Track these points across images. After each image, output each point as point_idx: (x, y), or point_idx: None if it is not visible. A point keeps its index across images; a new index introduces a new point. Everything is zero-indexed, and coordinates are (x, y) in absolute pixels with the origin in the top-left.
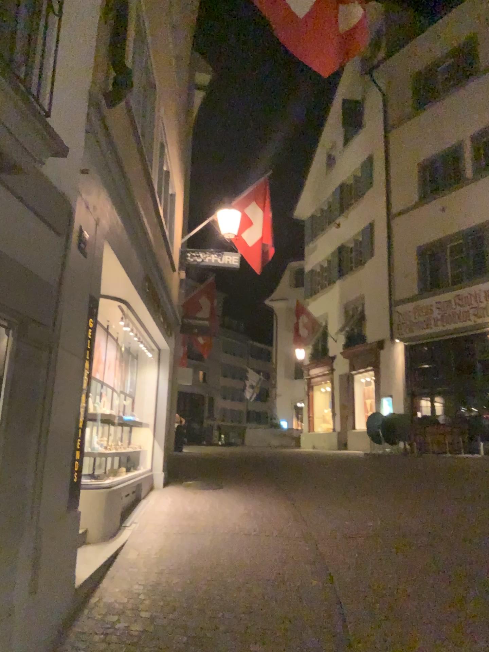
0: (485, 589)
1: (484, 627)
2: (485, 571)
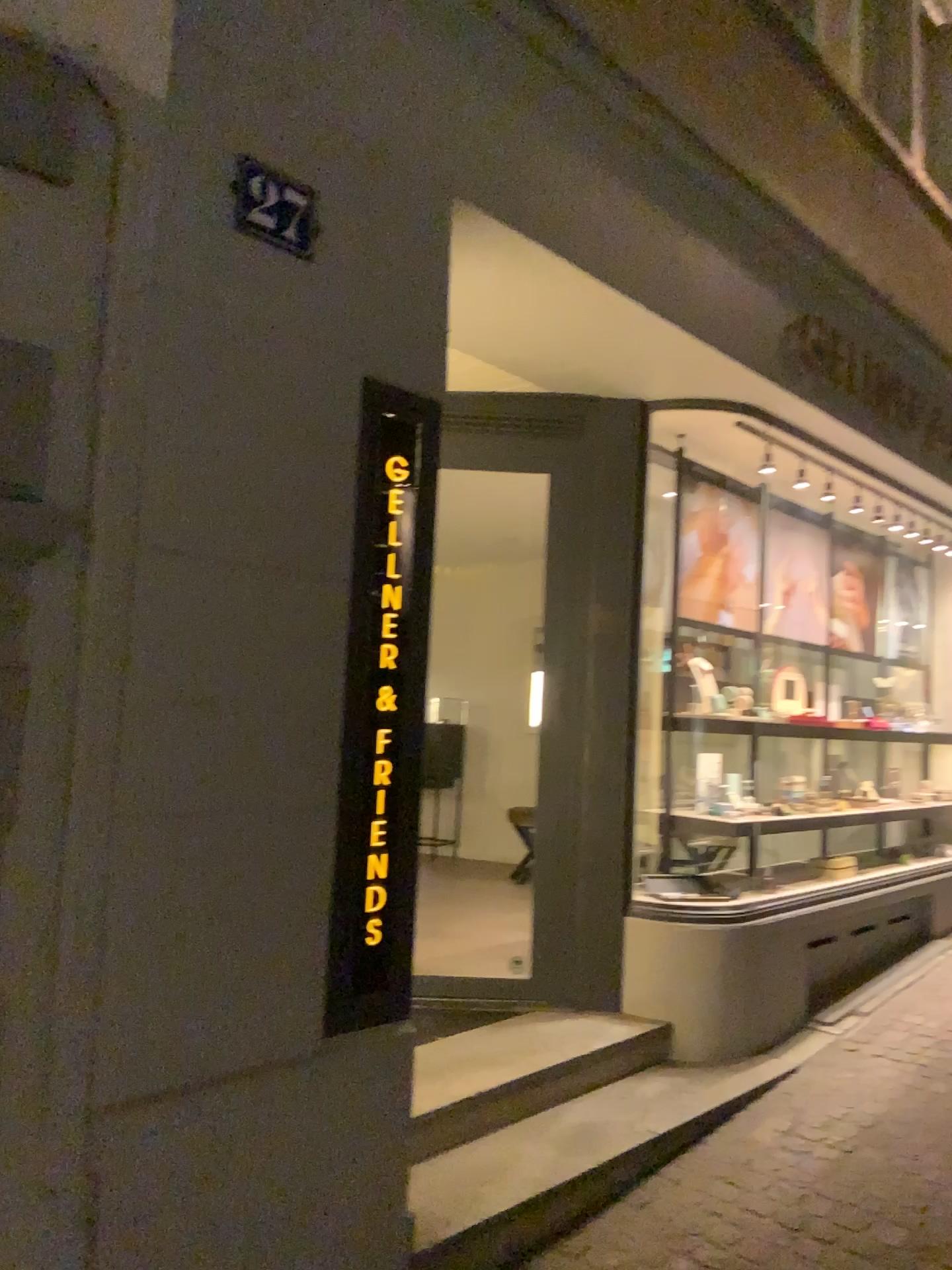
0: None
1: None
2: None
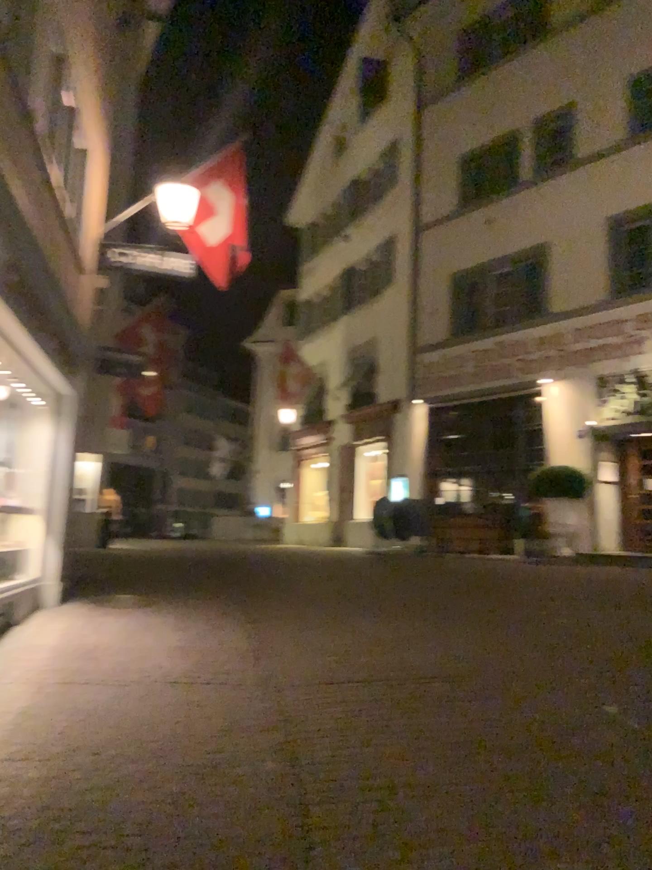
0: (533, 781)
1: (534, 856)
2: (533, 748)
